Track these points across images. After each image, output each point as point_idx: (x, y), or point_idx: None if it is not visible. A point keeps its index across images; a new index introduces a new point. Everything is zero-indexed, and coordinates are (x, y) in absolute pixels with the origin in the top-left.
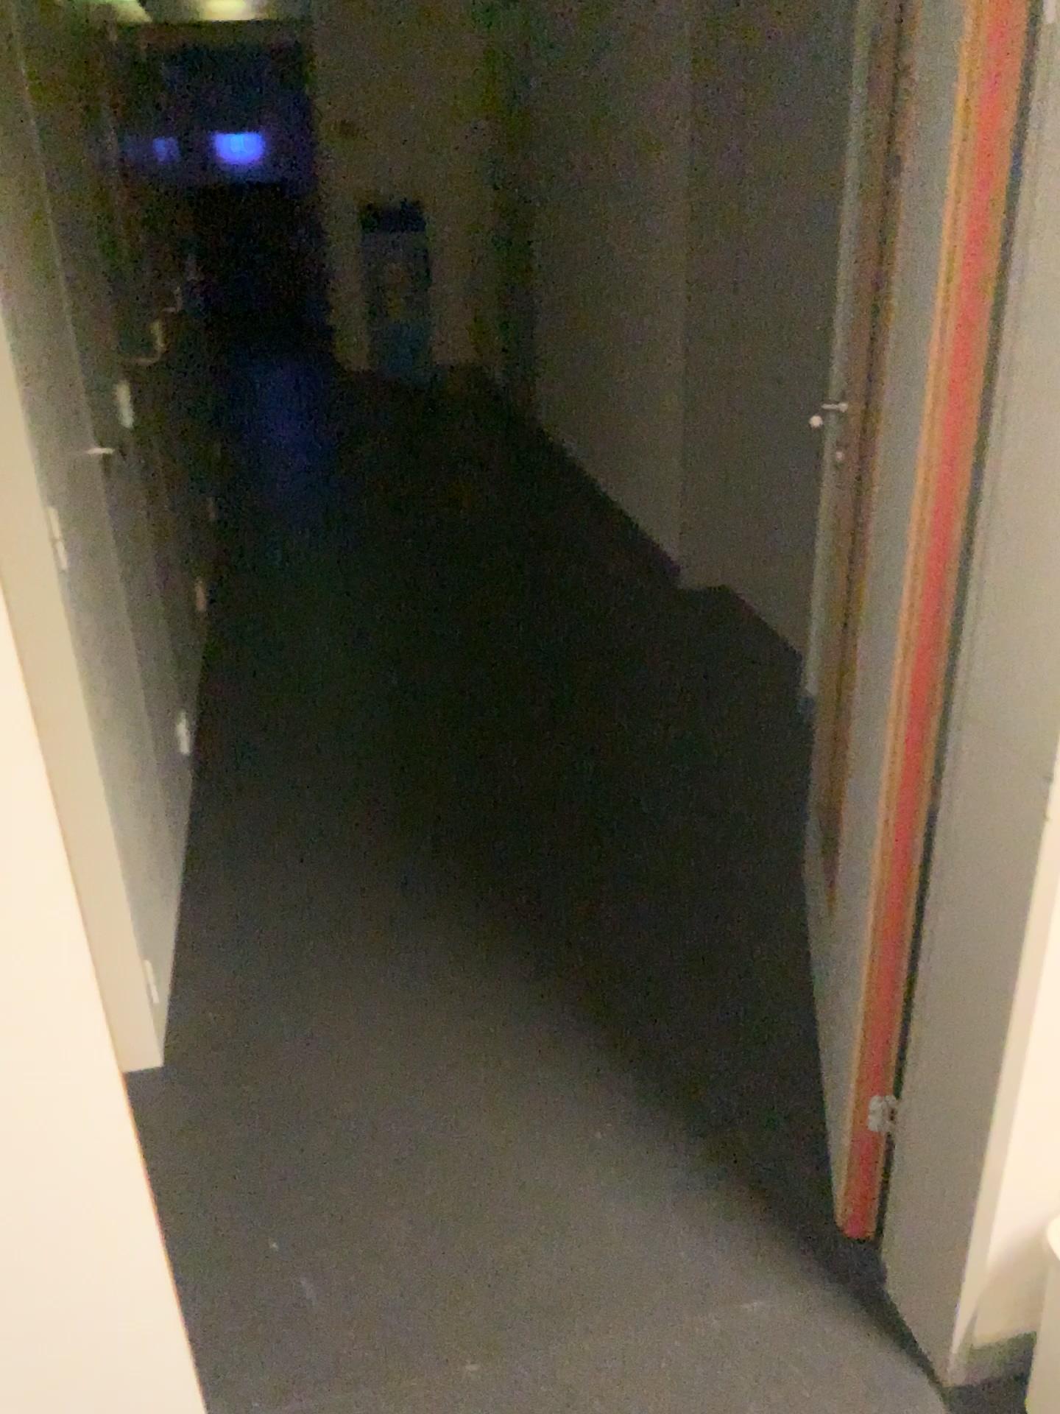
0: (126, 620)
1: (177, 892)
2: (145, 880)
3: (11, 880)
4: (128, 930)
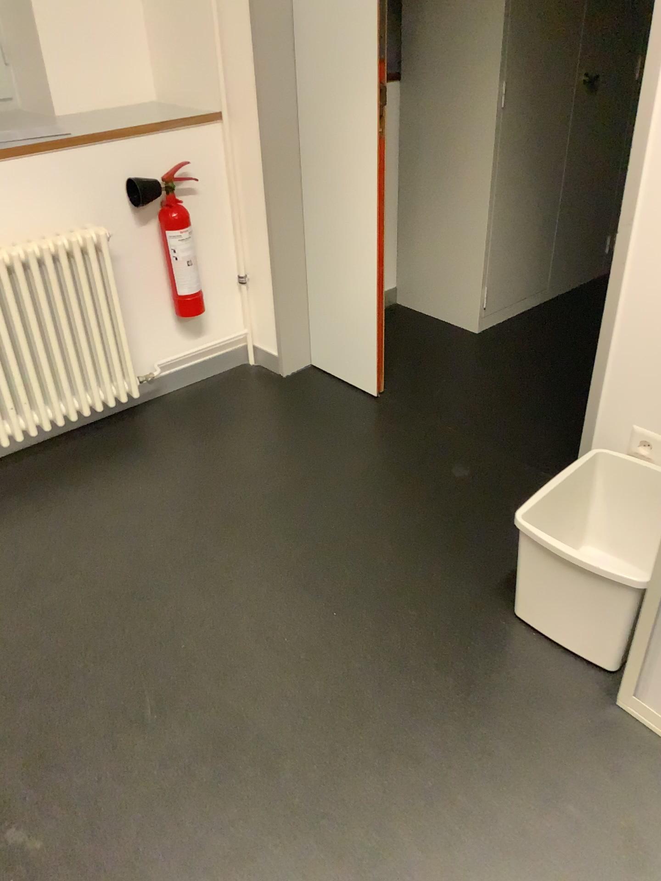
0: (562, 161)
1: (548, 298)
2: (508, 263)
3: (369, 163)
4: (477, 265)
